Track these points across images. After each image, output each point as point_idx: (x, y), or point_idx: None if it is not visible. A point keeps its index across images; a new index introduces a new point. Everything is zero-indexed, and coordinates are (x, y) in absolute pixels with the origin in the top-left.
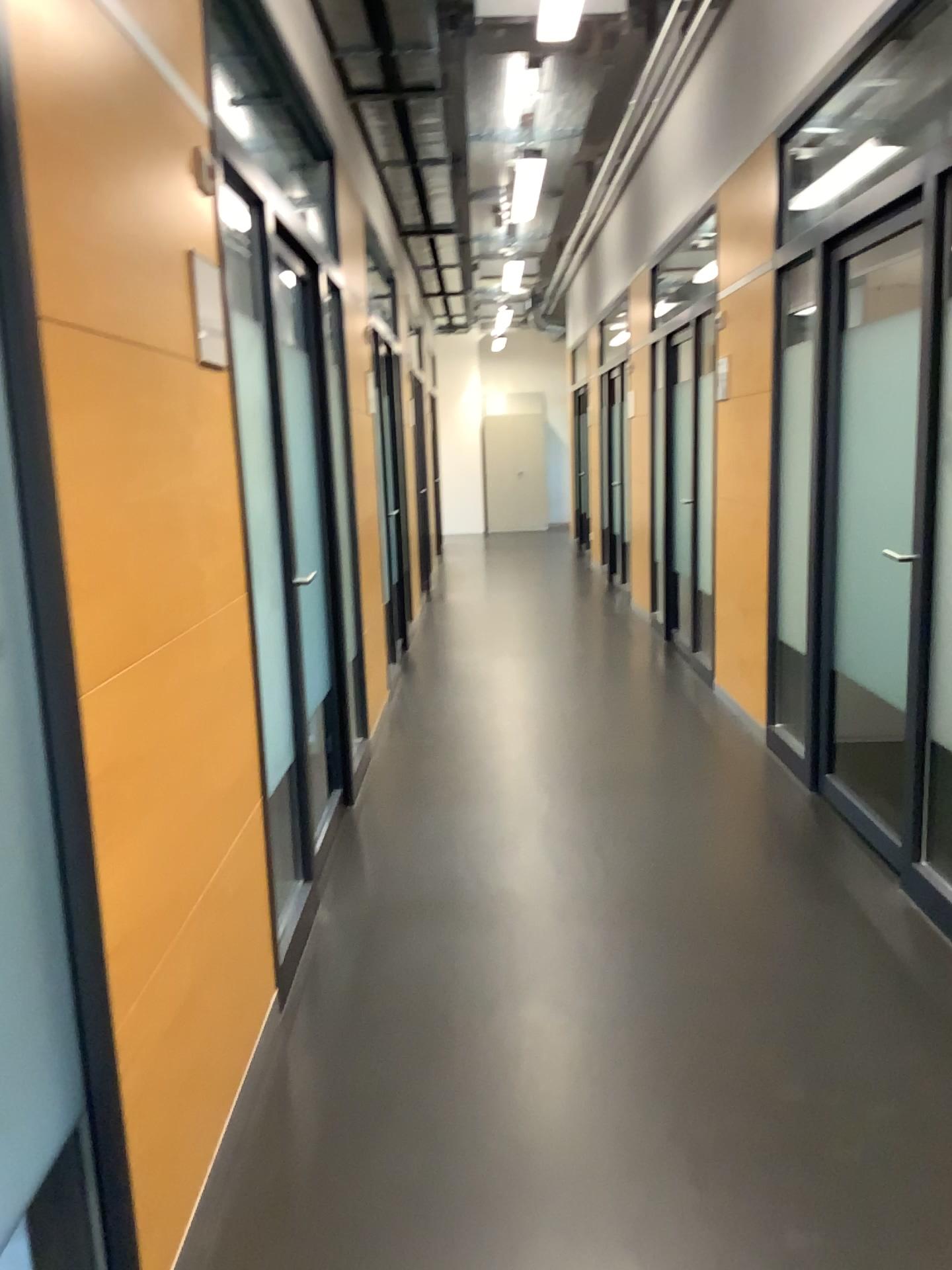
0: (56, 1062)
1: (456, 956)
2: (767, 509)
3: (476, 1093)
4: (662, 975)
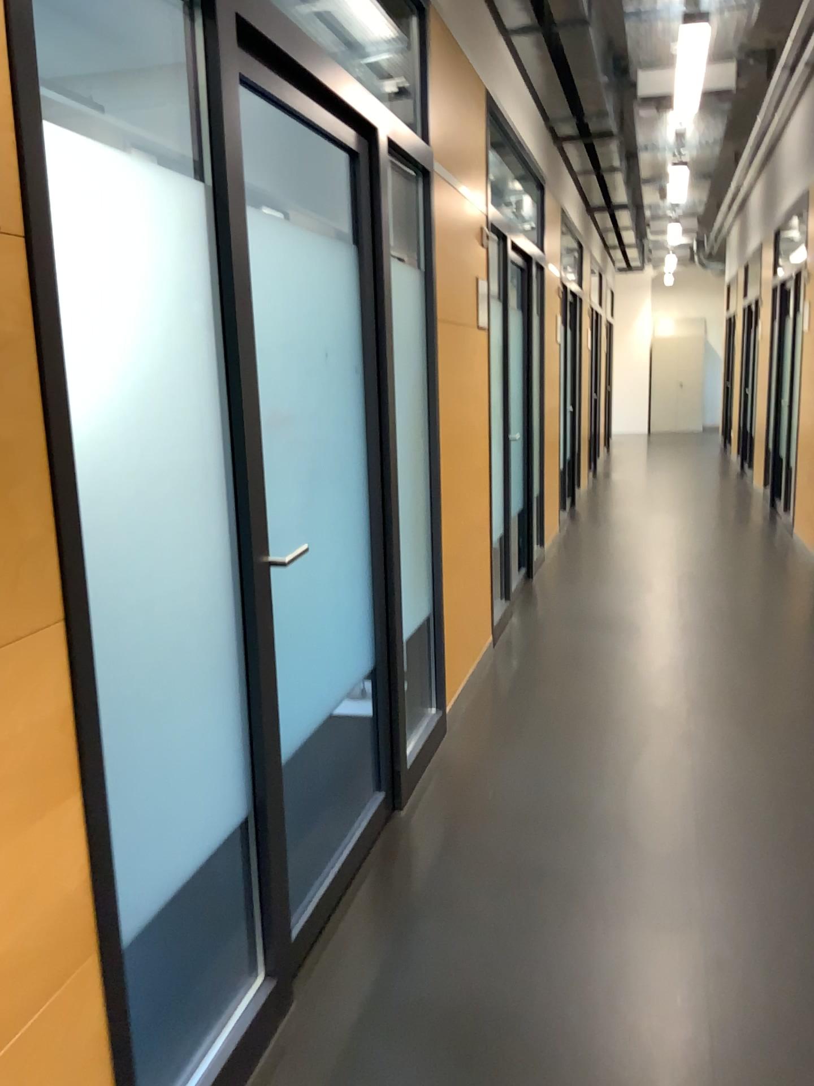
0: (426, 589)
1: (586, 638)
2: None
3: (588, 679)
4: (697, 653)
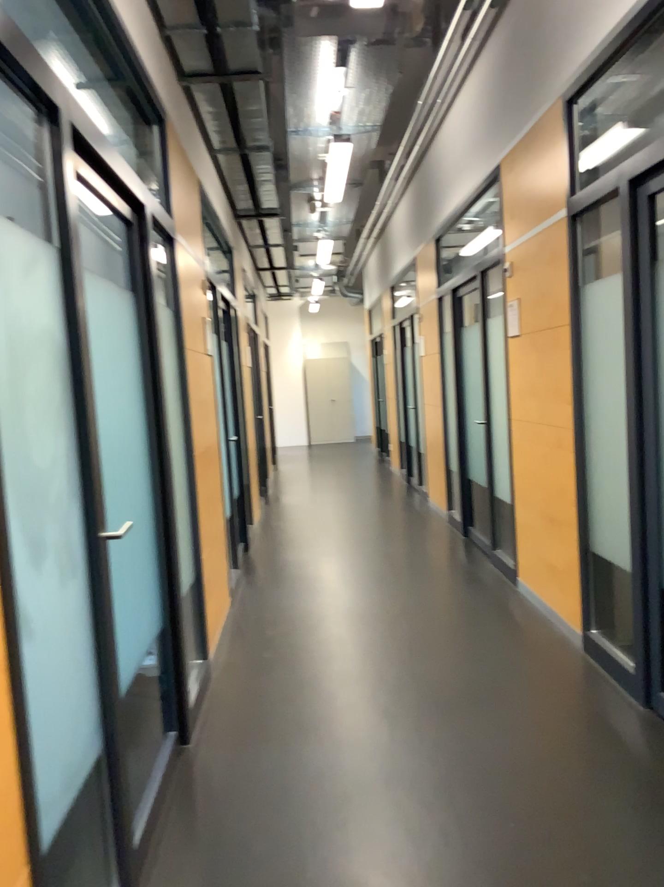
0: None
1: None
2: (569, 431)
3: None
4: None
